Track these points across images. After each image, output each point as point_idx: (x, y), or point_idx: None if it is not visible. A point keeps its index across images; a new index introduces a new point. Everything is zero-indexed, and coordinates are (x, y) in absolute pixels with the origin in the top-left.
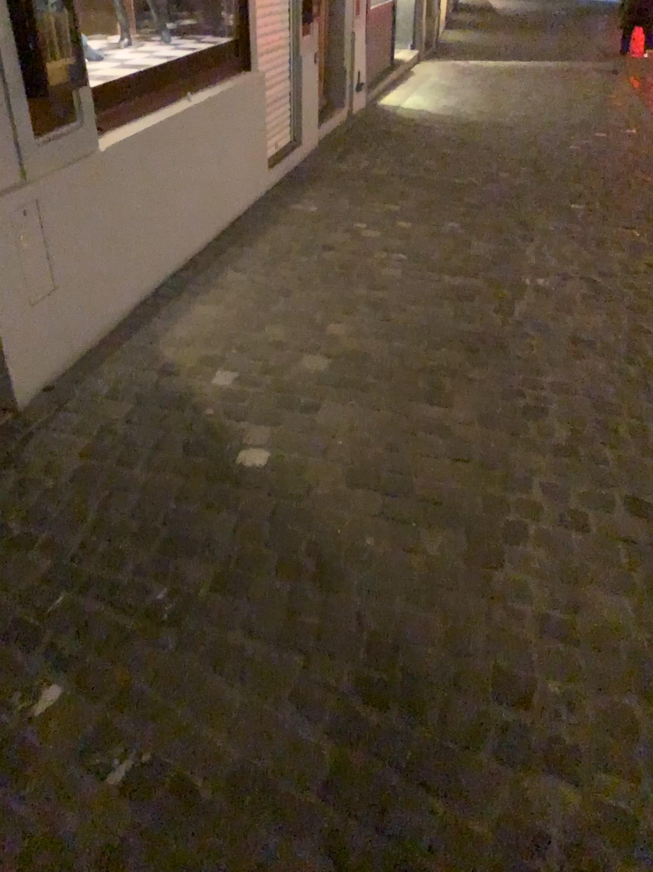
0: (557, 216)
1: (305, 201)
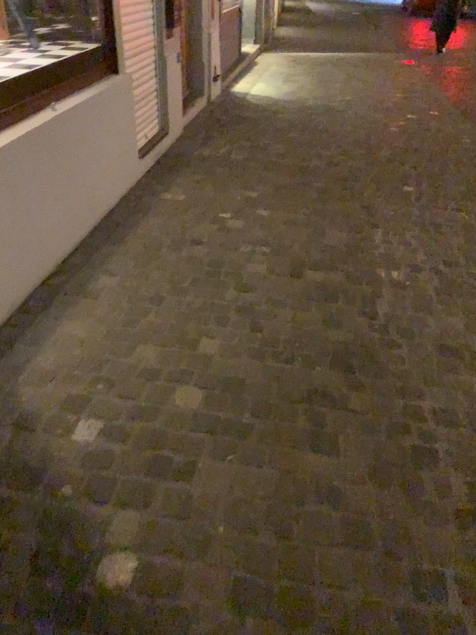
0: (397, 203)
1: (173, 193)
